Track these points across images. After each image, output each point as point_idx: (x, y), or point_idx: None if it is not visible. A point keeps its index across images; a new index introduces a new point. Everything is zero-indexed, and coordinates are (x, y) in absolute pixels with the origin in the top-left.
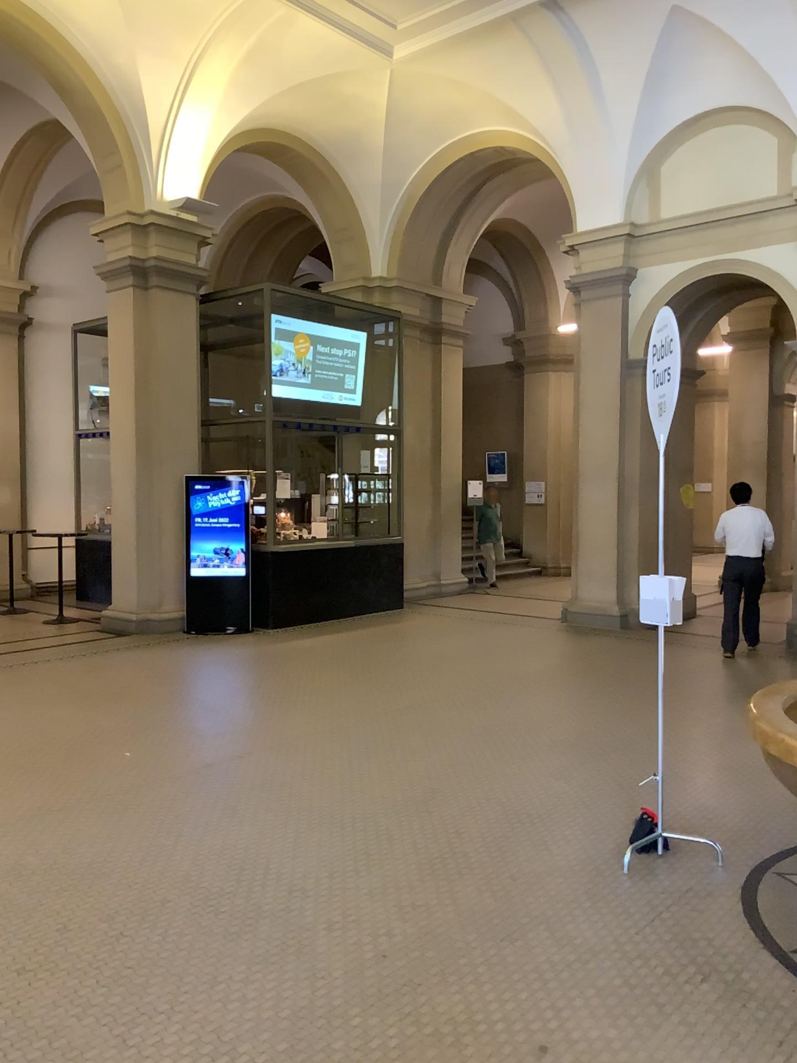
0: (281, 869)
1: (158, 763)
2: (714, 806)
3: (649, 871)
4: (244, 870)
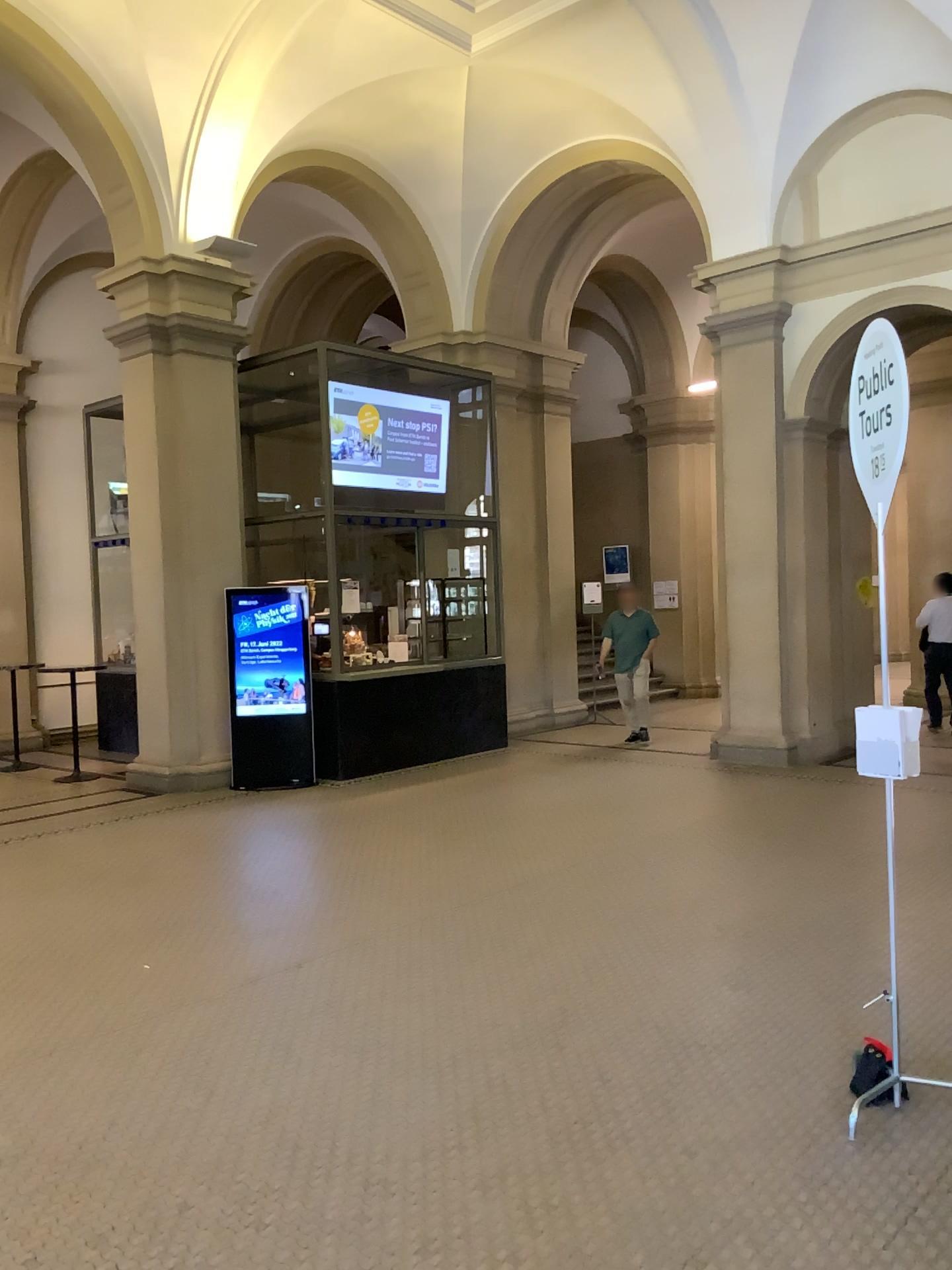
0: (353, 1151)
1: (185, 982)
2: None
3: (890, 1142)
4: (298, 1155)
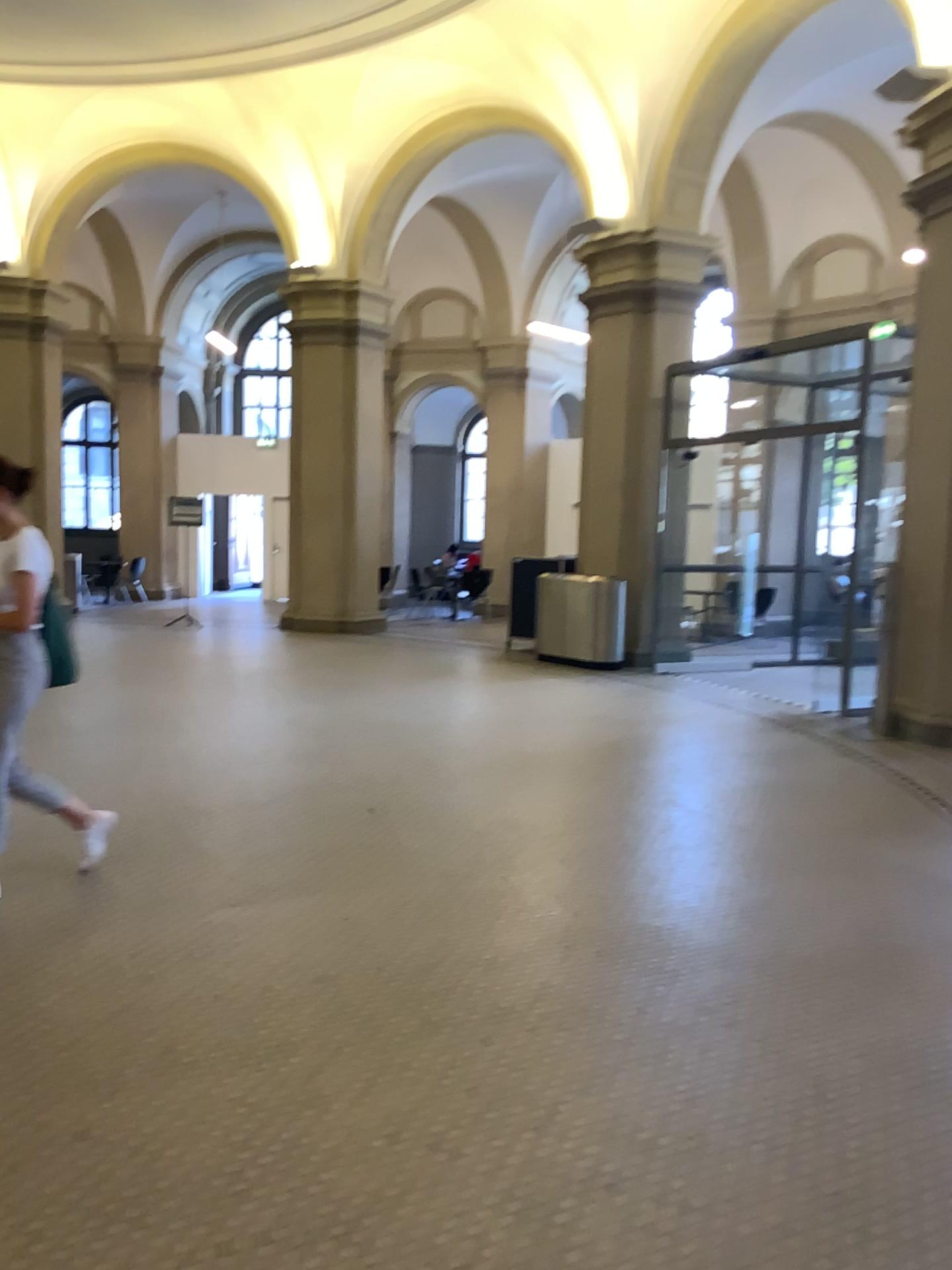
0: None
1: None
2: None
3: None
4: None
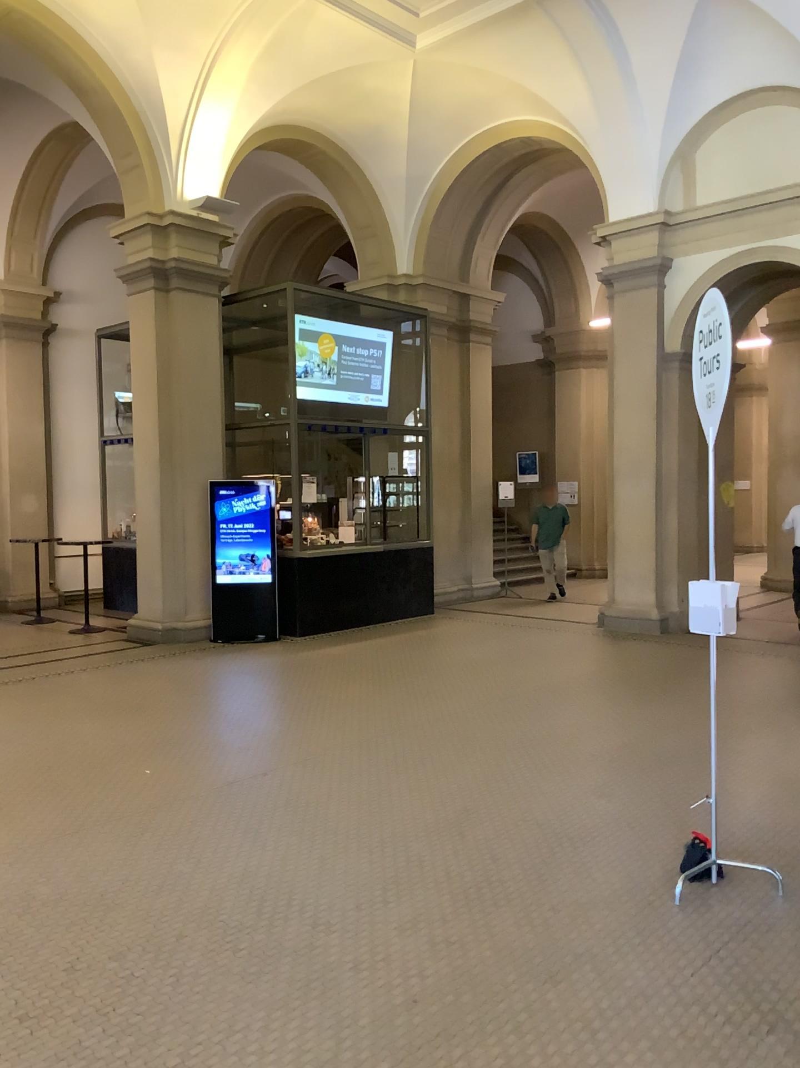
0: (302, 903)
1: (176, 784)
2: (771, 830)
3: (703, 906)
4: (262, 904)
